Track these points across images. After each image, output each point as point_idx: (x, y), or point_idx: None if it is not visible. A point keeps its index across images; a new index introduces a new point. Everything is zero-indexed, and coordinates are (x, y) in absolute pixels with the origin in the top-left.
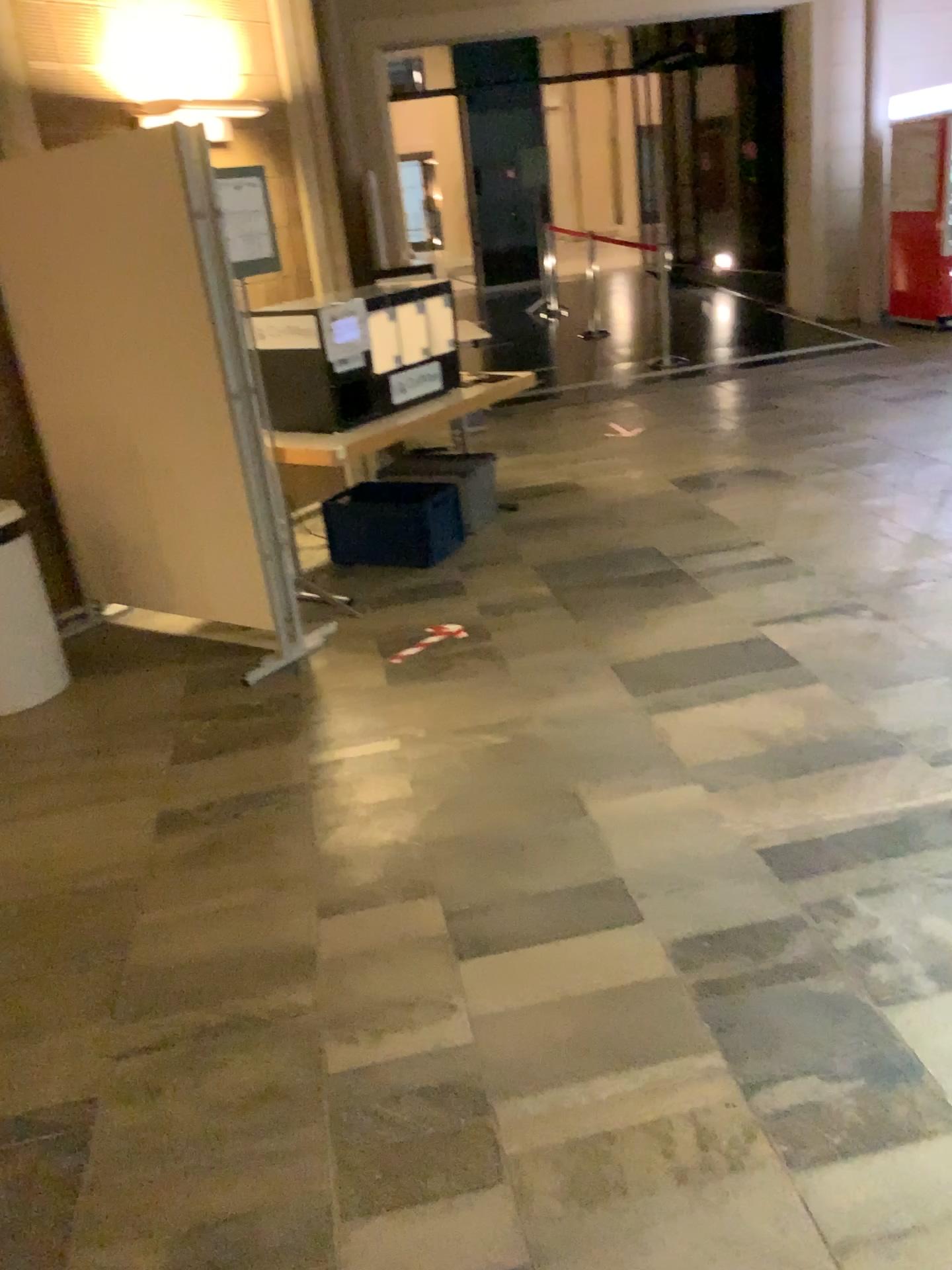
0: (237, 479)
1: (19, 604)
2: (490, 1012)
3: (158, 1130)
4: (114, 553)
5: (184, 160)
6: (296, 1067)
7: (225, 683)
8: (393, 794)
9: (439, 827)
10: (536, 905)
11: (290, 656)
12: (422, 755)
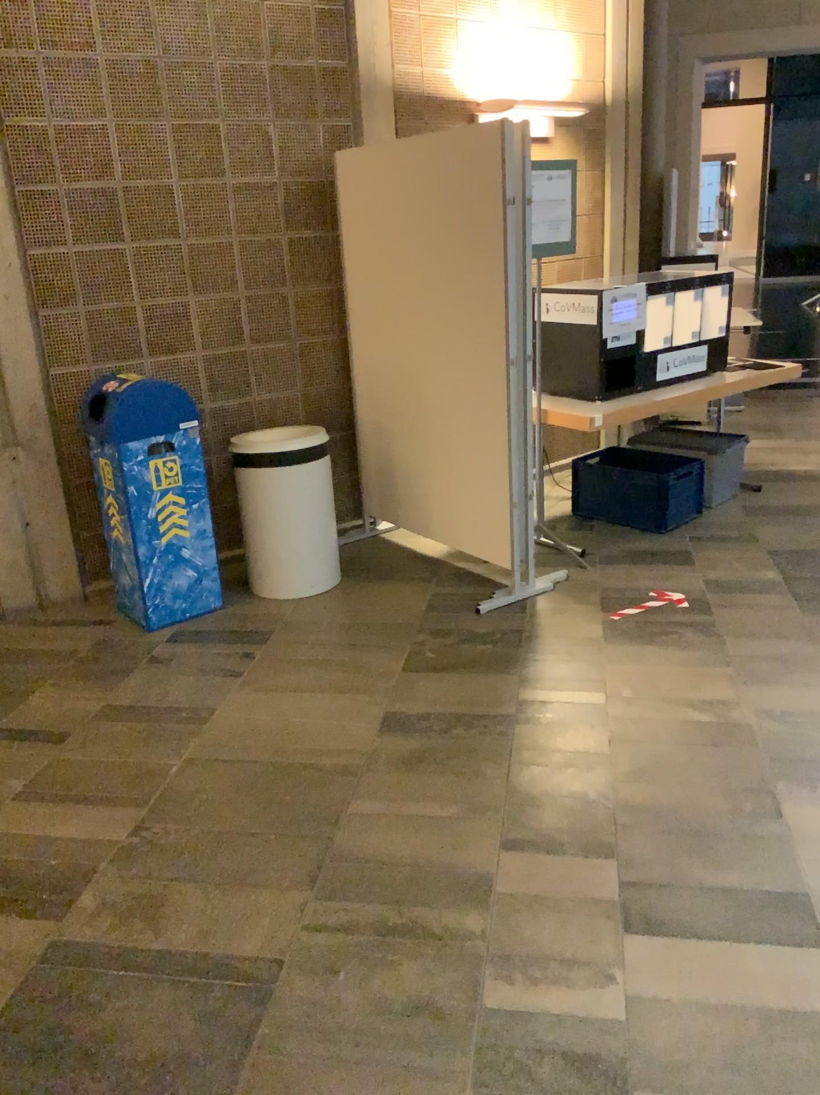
0: (503, 432)
1: (310, 511)
2: (646, 997)
3: (324, 1011)
4: (393, 480)
5: (506, 151)
6: (452, 991)
7: (462, 608)
8: (591, 747)
9: (629, 790)
10: (711, 898)
11: (522, 595)
12: (625, 715)
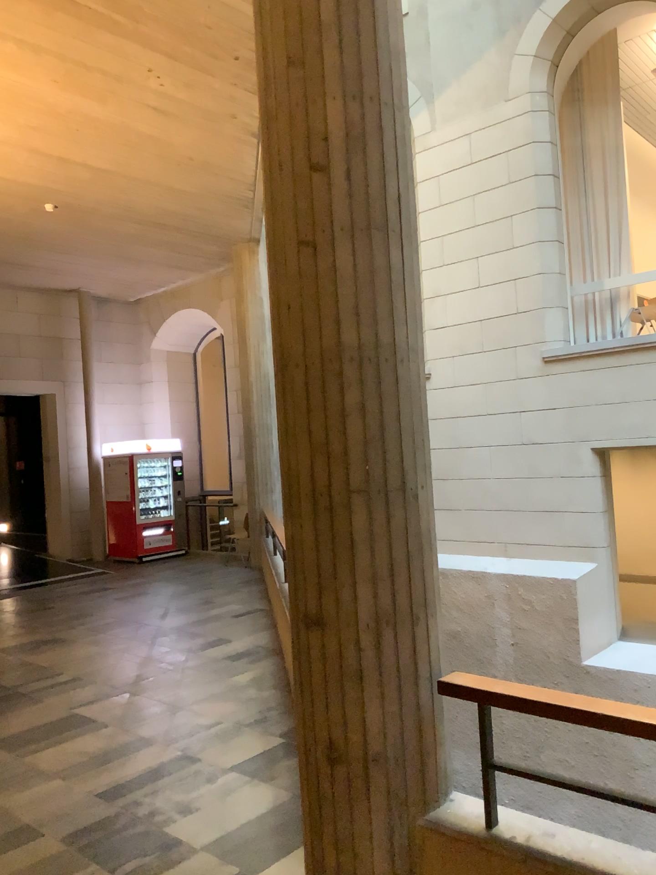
0: None
1: None
2: None
3: None
4: None
5: None
6: None
7: None
8: None
9: None
10: None
11: None
12: None
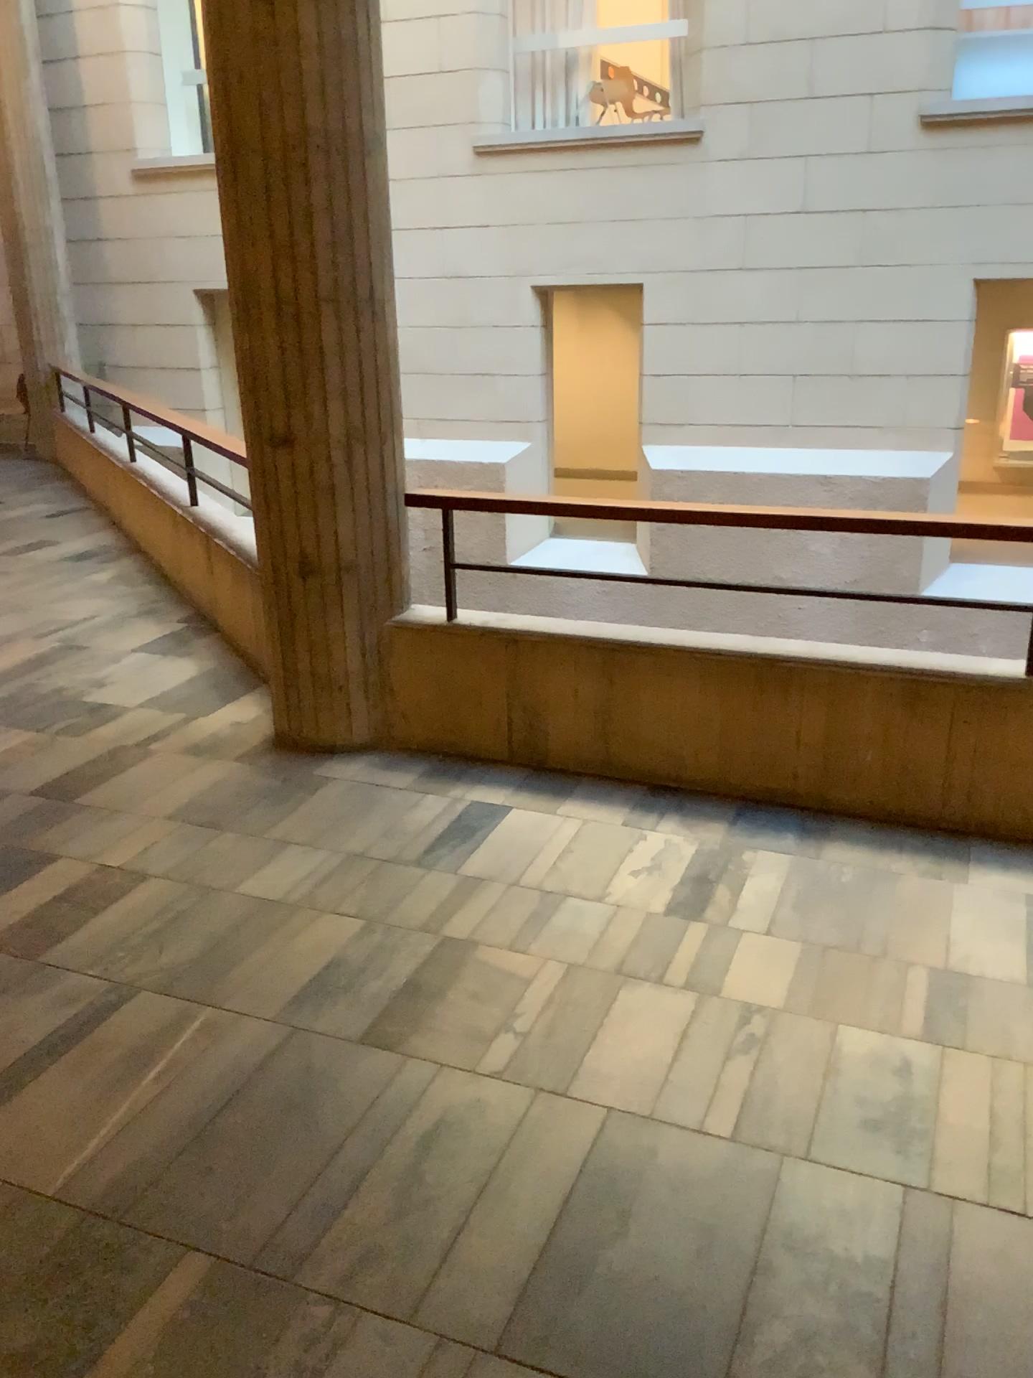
0: None
1: None
2: None
3: None
4: None
5: None
6: None
7: None
8: None
9: None
10: None
11: None
12: None
